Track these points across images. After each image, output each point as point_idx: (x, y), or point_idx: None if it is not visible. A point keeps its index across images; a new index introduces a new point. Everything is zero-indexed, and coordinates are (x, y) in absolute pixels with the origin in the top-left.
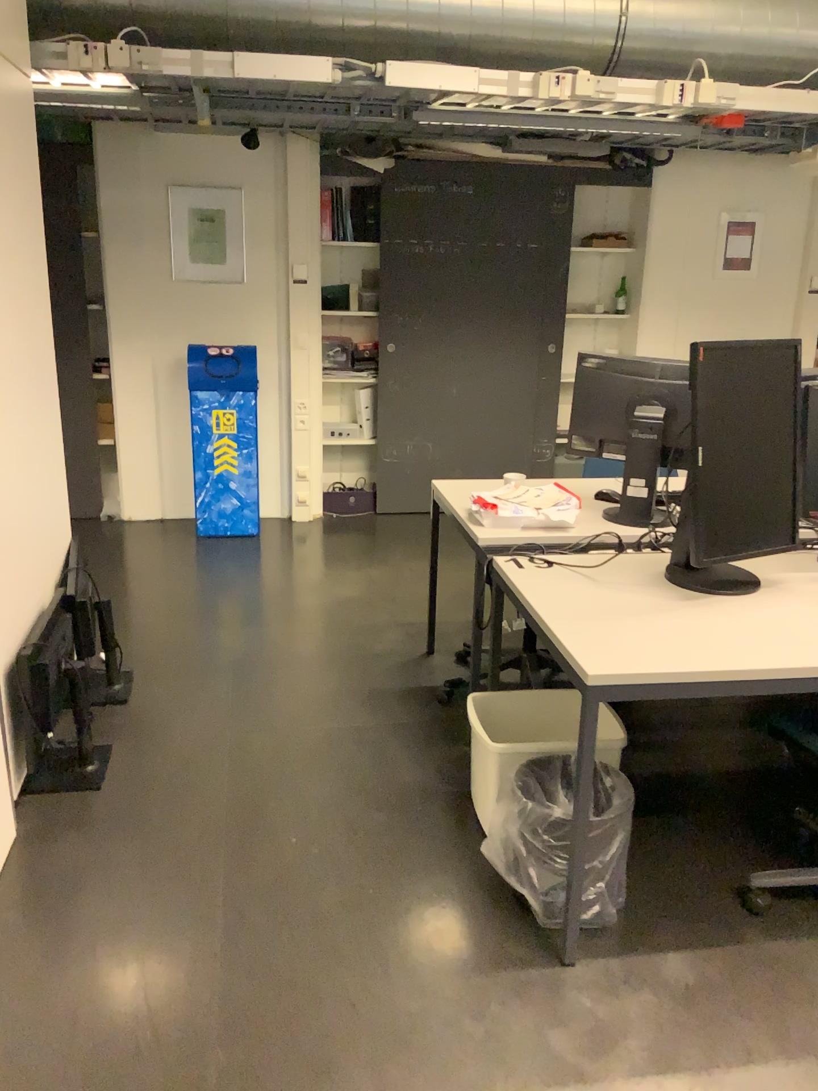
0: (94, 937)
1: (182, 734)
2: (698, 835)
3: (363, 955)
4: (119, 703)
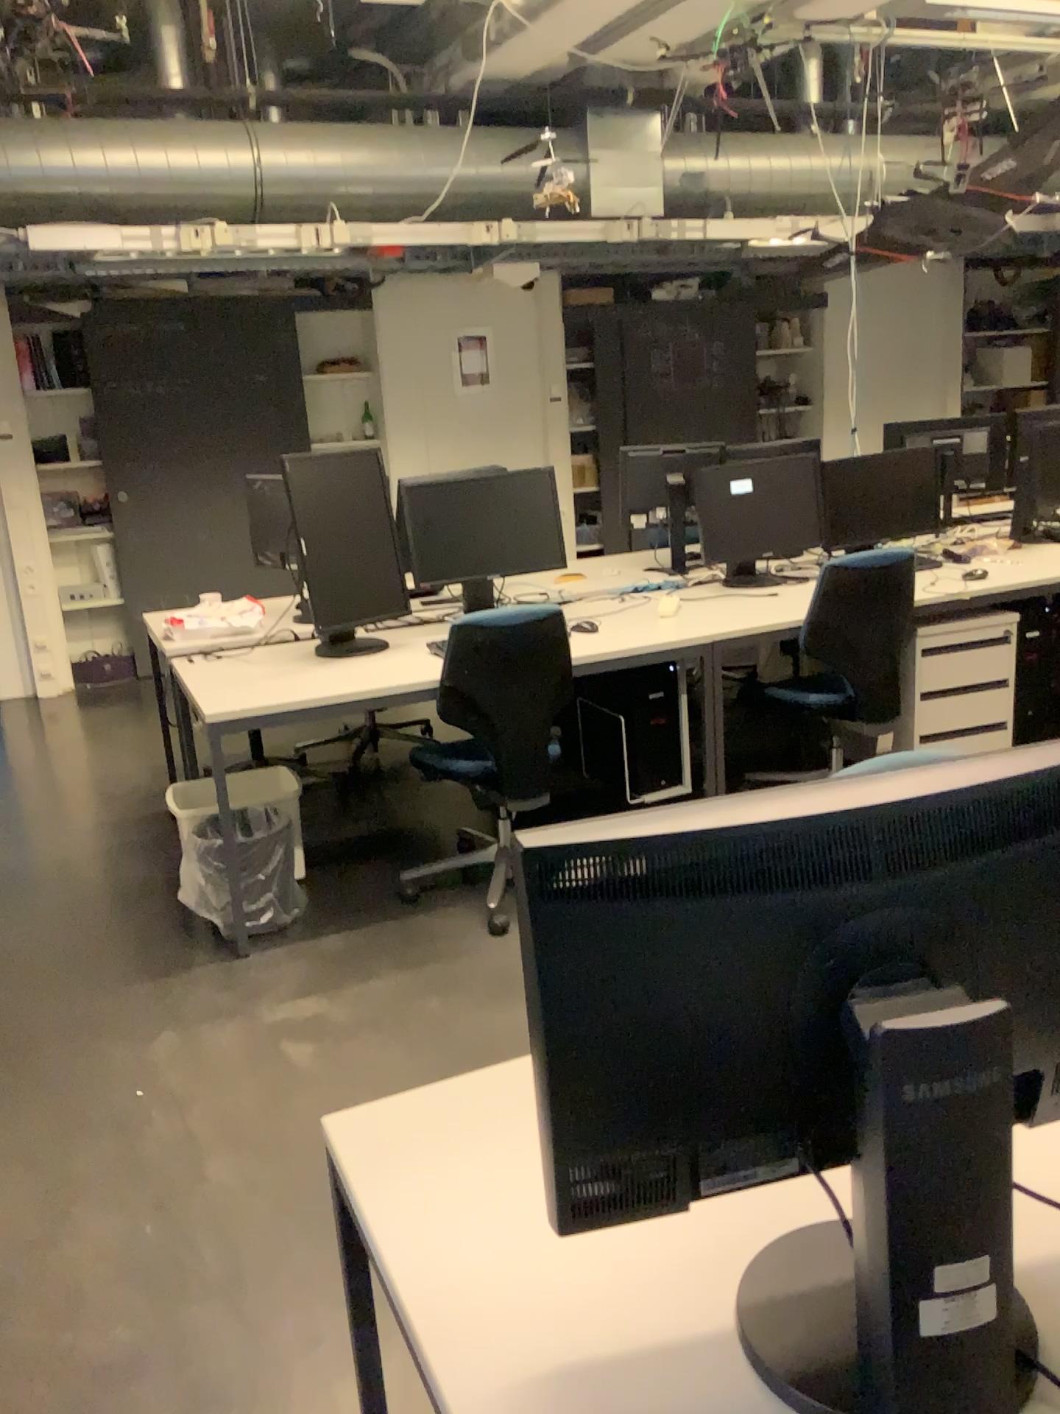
0: None
1: None
2: (381, 867)
3: (70, 985)
4: None
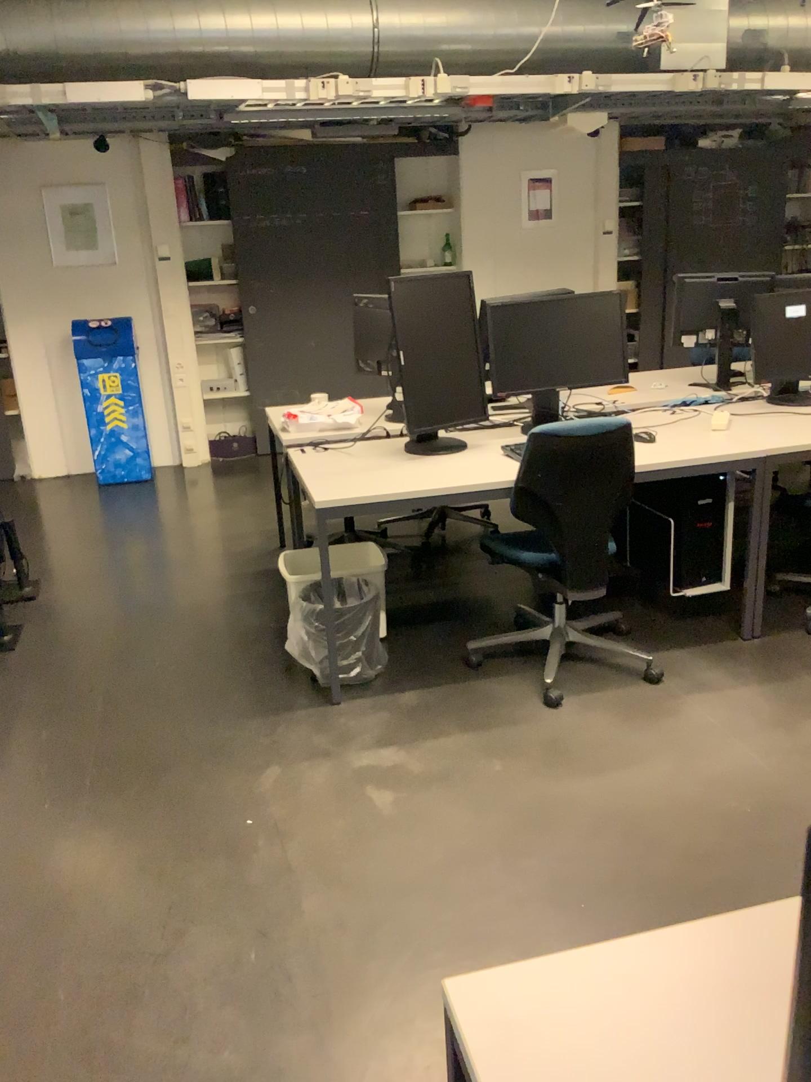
0: (9, 725)
1: (79, 614)
2: (450, 633)
3: (197, 715)
4: (29, 598)
